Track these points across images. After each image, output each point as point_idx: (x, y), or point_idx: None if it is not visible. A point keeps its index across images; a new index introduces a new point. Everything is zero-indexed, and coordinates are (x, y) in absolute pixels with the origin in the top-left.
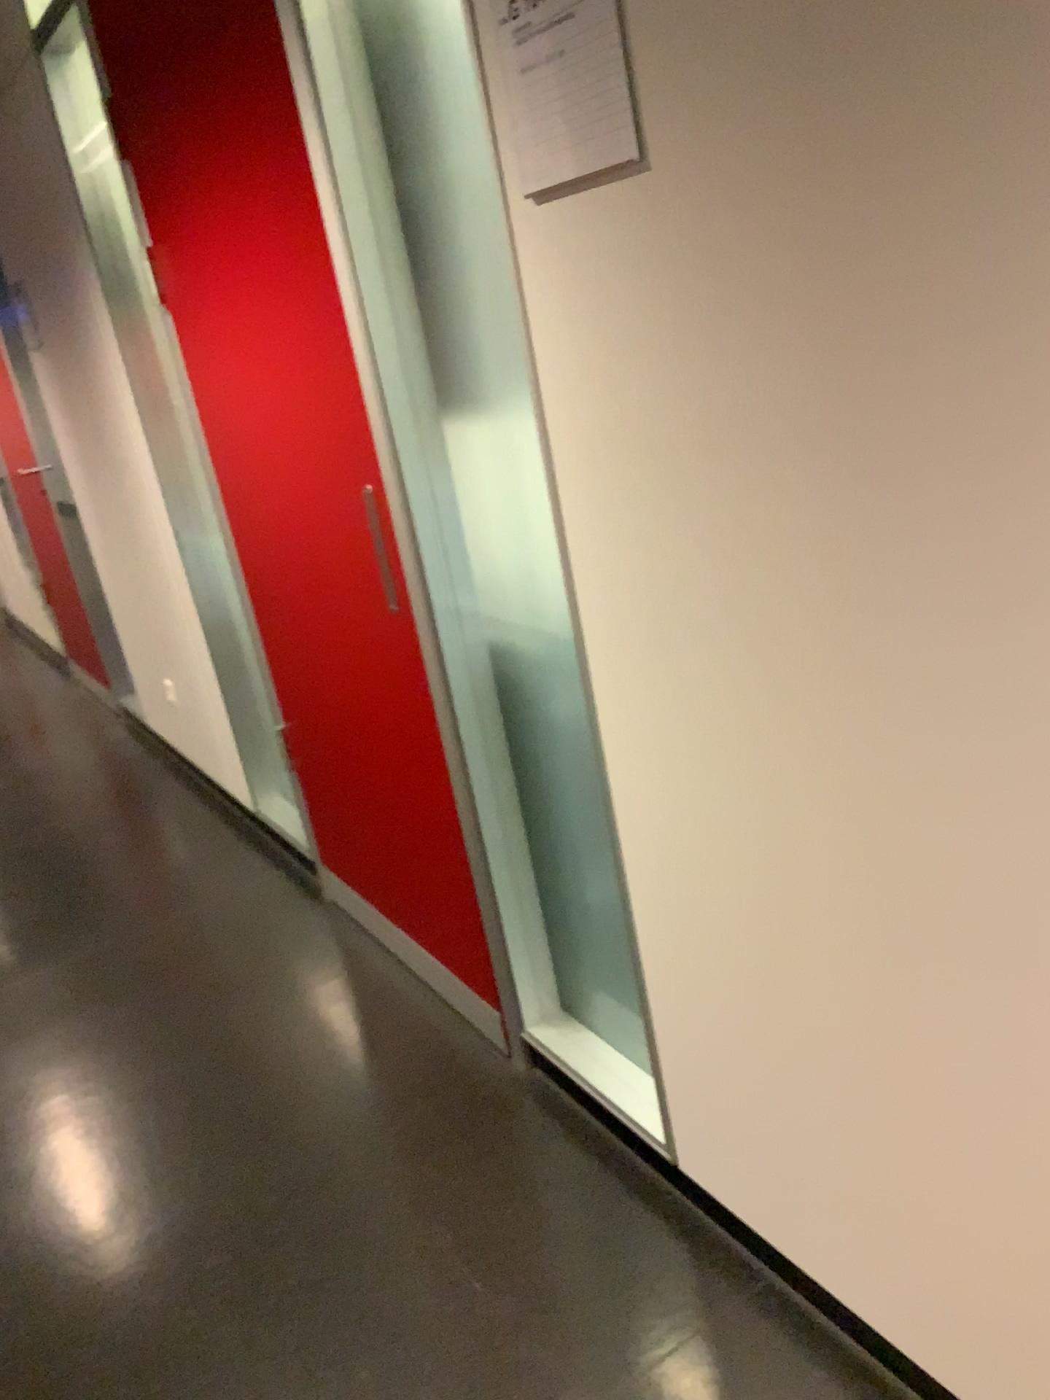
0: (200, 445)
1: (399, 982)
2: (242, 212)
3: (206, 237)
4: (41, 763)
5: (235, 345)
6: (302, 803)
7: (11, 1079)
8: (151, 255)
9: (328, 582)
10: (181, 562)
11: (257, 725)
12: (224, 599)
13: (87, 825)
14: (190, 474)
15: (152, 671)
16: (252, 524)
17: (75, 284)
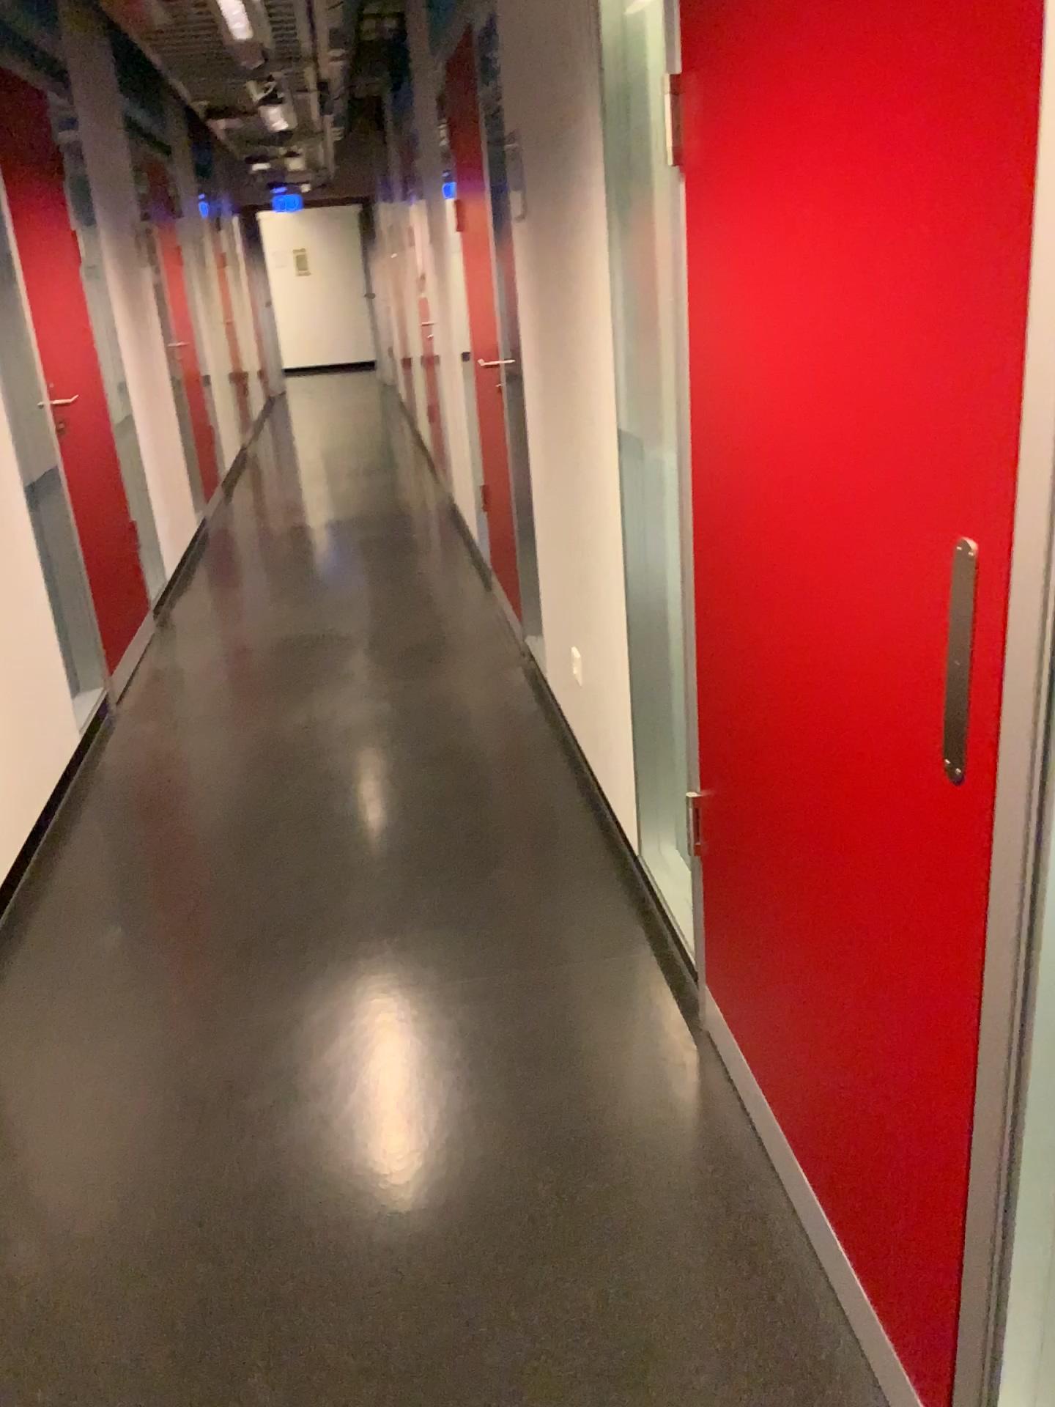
0: (675, 385)
1: (774, 1229)
2: (843, 2)
3: (763, 59)
4: (425, 690)
5: (767, 247)
6: (697, 898)
7: (258, 1161)
8: (670, 94)
9: (822, 658)
10: (616, 526)
11: (662, 759)
12: (660, 589)
13: (449, 791)
14: (653, 419)
15: (559, 628)
16: (722, 524)
17: (569, 141)
